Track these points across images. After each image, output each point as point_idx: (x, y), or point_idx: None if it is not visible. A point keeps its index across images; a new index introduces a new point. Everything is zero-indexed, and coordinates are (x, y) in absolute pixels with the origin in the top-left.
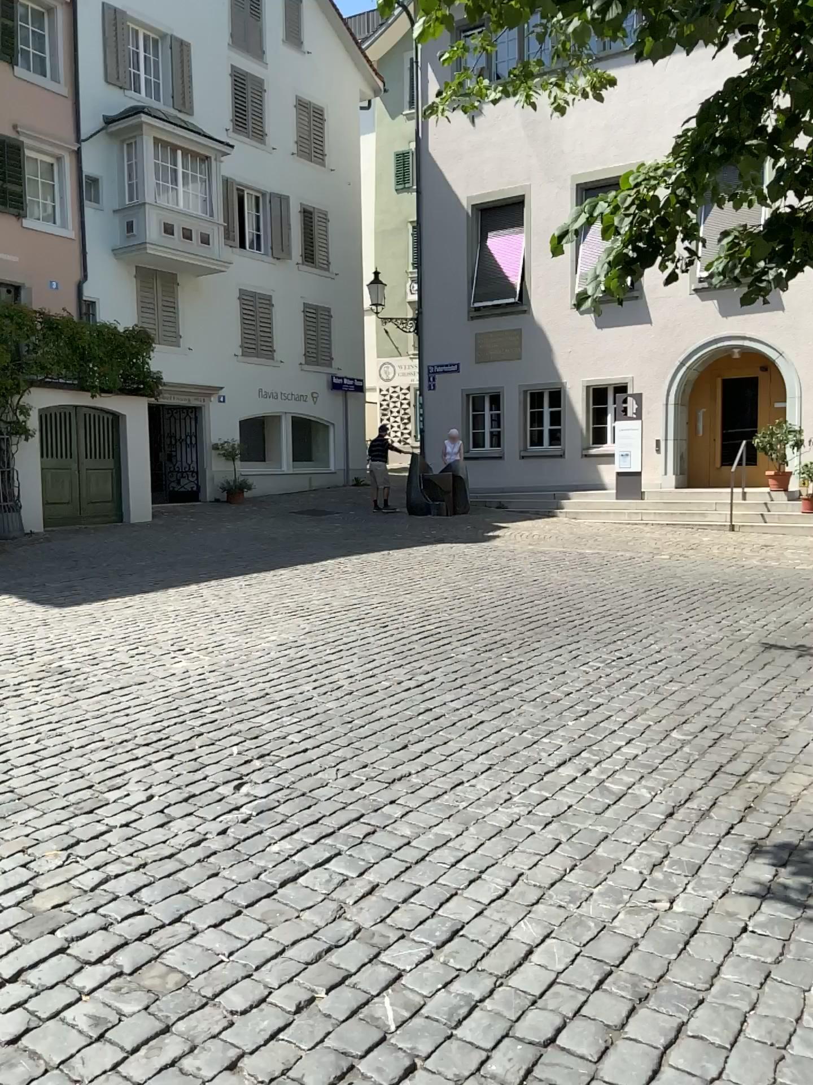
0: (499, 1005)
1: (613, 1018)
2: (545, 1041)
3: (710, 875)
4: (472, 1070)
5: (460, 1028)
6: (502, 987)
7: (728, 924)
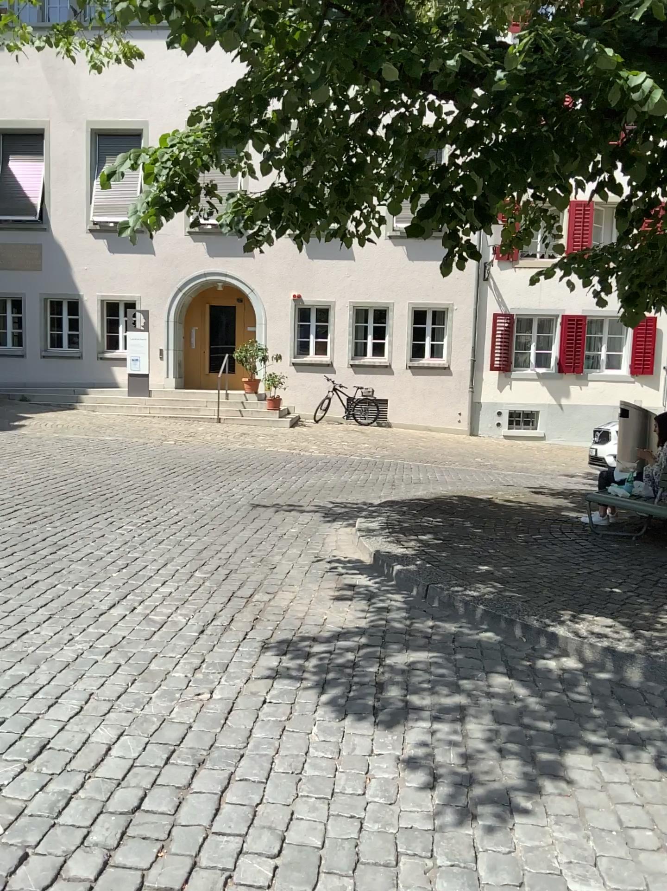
0: (94, 791)
1: (184, 779)
2: (136, 806)
3: (239, 669)
4: (81, 842)
5: (65, 814)
6: (94, 777)
7: (256, 699)
